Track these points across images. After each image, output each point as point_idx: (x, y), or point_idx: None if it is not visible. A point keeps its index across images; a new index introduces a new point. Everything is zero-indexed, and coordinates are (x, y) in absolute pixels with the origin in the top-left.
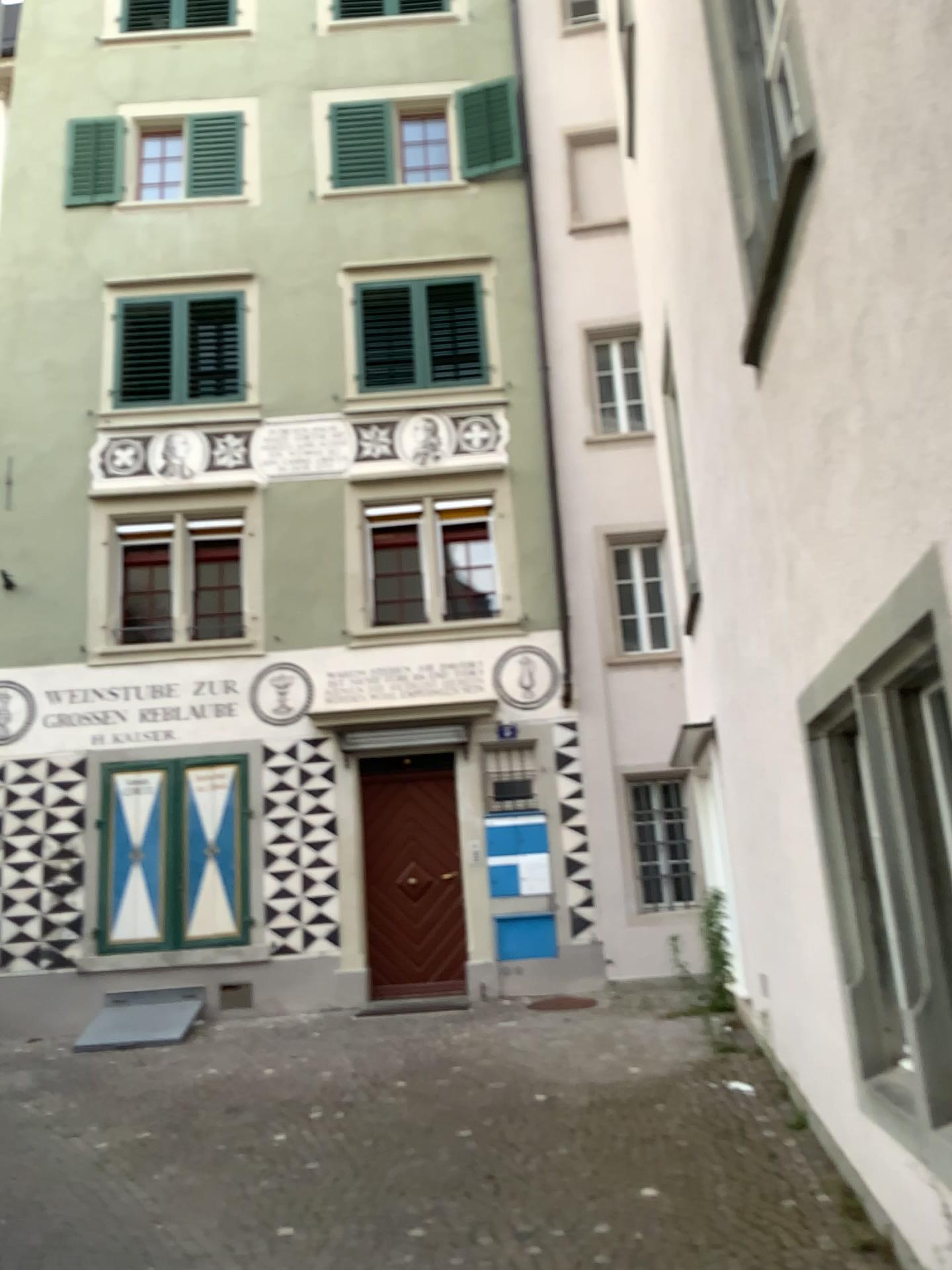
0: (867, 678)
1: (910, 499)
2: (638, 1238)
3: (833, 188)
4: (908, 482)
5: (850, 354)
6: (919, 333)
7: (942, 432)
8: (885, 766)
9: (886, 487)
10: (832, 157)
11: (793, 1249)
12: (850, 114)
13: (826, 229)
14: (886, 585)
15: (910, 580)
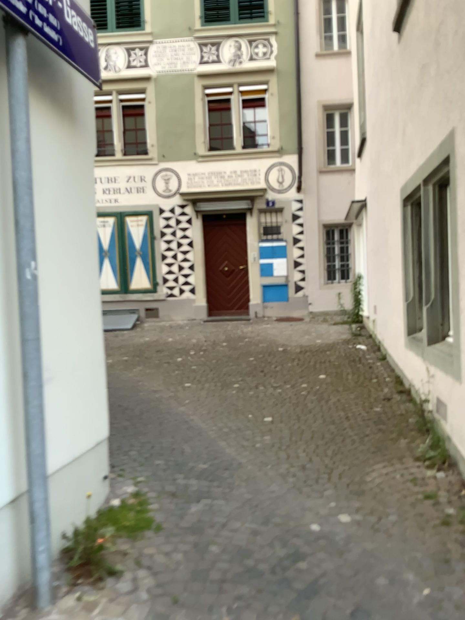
0: (426, 180)
1: (449, 107)
2: (318, 389)
3: None
4: (449, 100)
5: (435, 39)
6: (460, 37)
7: (462, 81)
8: (429, 216)
9: (442, 101)
10: None
11: (374, 392)
12: None
13: None
14: (437, 142)
15: (445, 141)
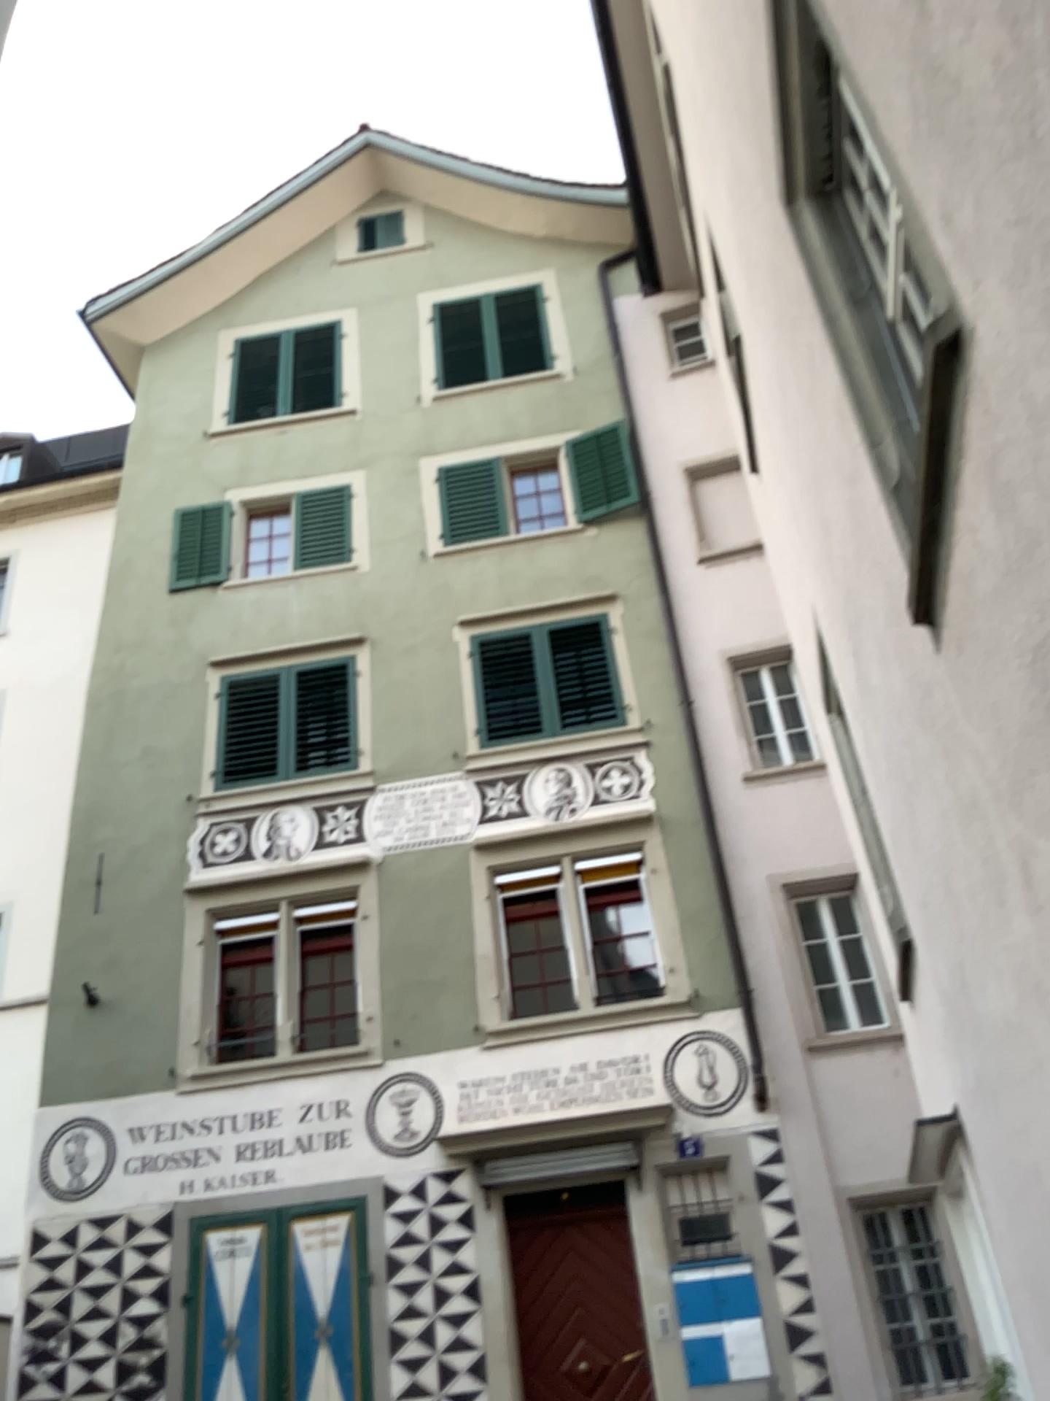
0: None
1: None
2: None
3: (989, 355)
4: None
5: None
6: None
7: None
8: None
9: None
10: (980, 323)
11: None
12: (993, 256)
13: (988, 411)
14: None
15: None
